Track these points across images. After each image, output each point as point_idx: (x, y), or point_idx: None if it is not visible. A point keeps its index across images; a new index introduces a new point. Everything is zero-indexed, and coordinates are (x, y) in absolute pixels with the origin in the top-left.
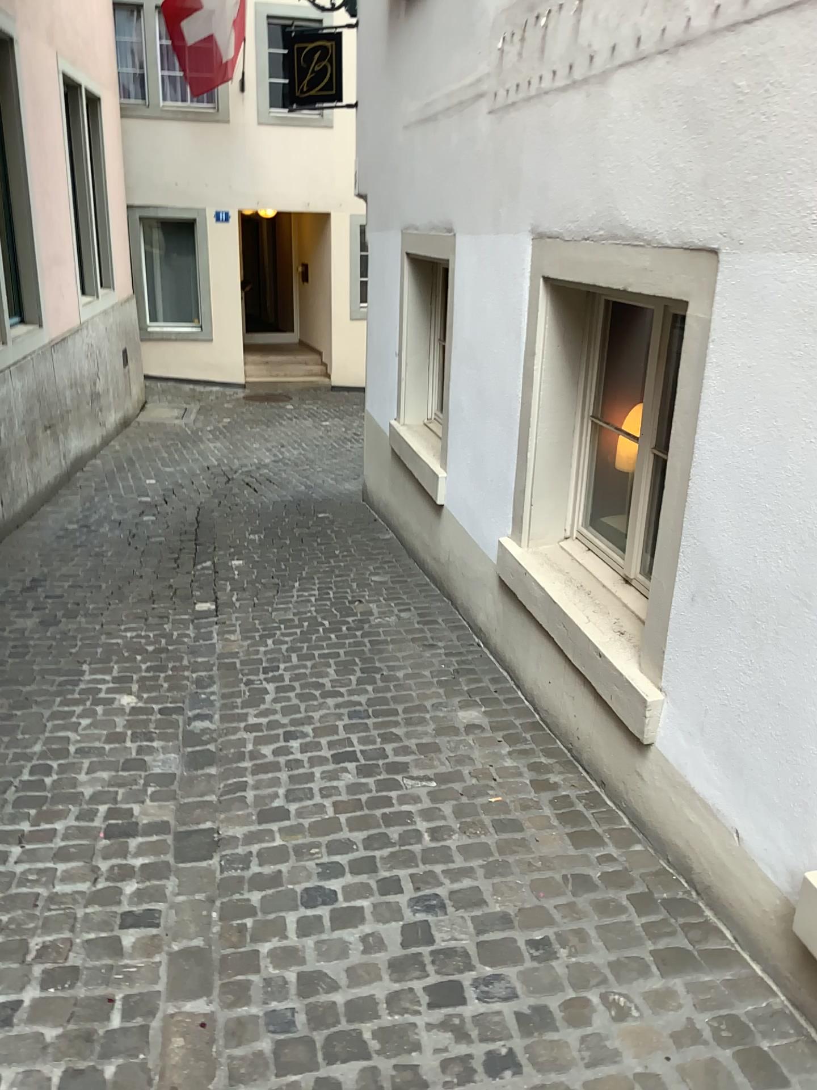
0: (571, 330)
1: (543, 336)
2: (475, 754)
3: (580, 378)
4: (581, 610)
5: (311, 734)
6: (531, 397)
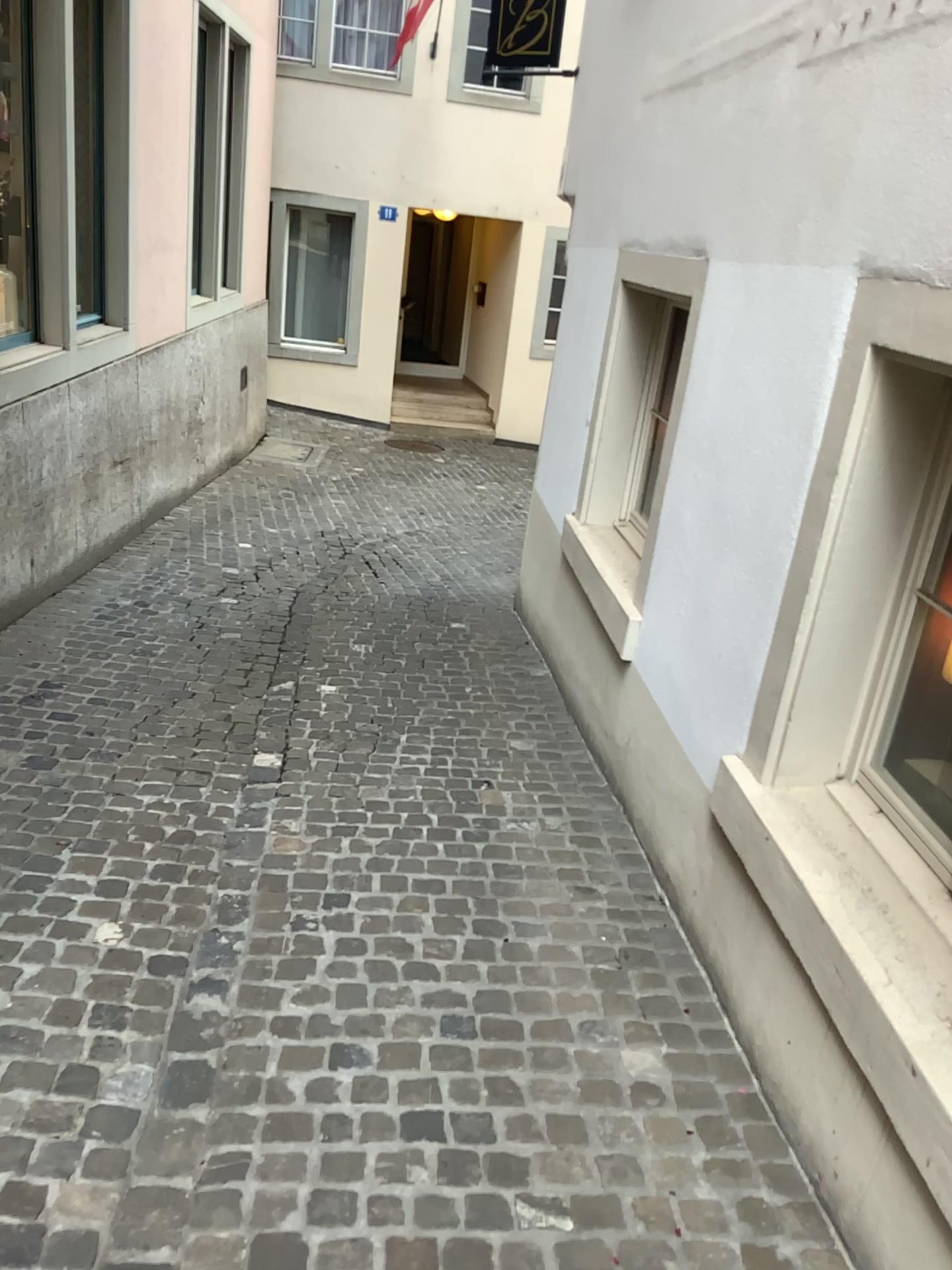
0: (905, 445)
1: (856, 449)
2: (645, 1166)
3: (906, 525)
4: (871, 950)
5: (376, 1064)
6: (818, 549)
